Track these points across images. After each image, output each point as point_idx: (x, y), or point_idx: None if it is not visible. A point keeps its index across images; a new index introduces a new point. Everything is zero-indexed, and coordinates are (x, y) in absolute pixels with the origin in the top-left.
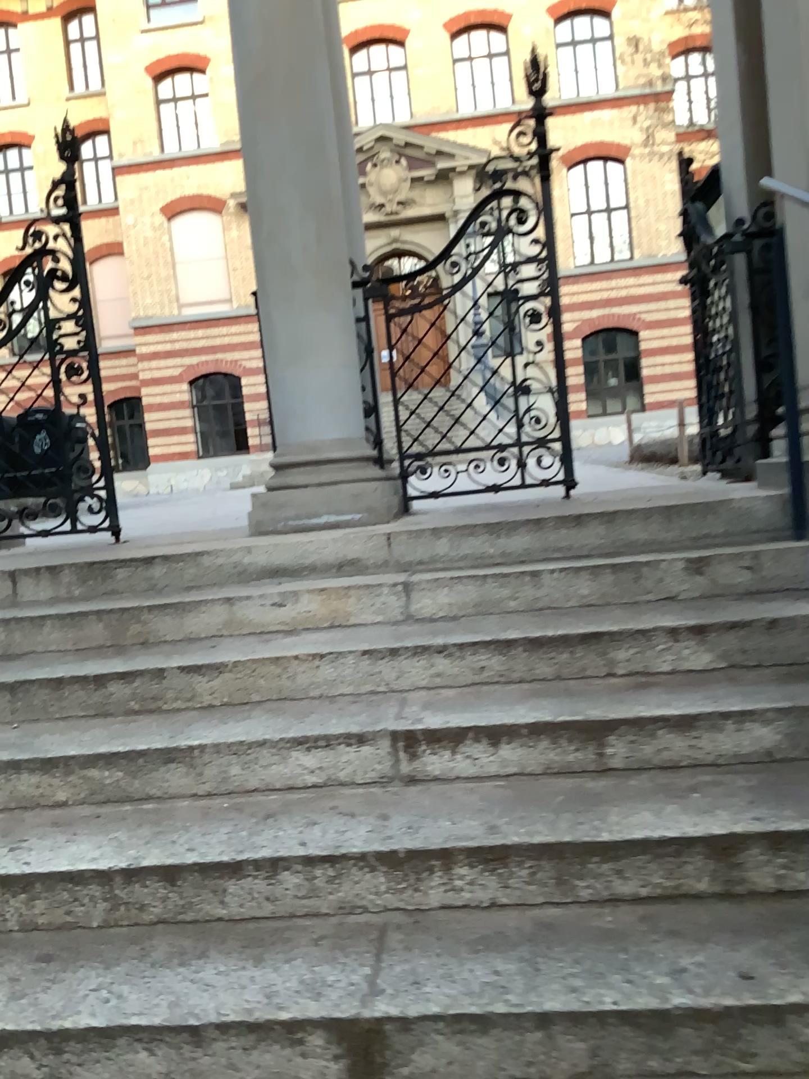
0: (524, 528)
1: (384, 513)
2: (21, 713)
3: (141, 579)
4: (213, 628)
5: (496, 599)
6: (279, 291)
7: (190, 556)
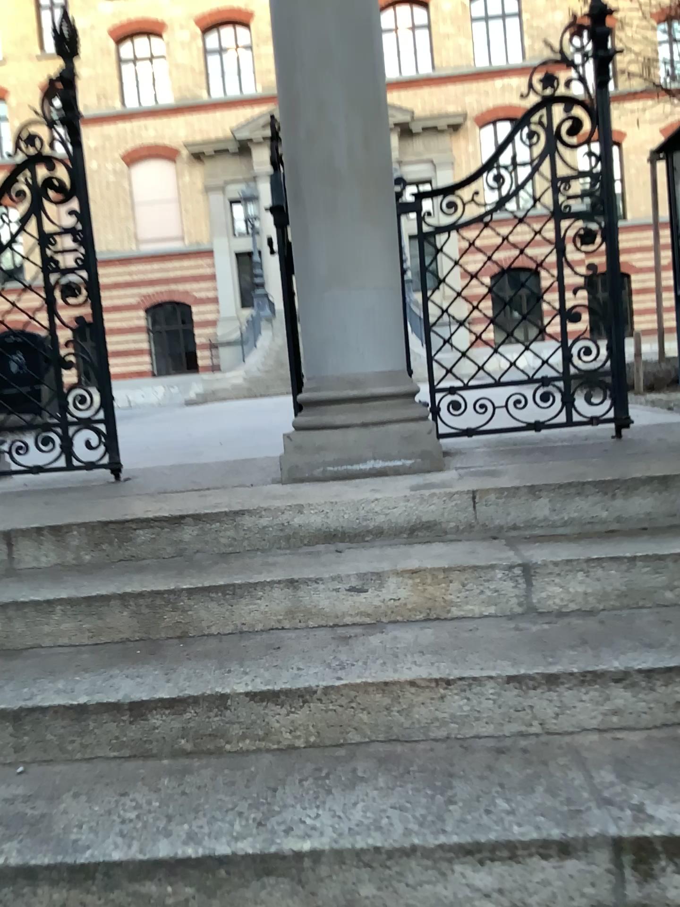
0: (636, 485)
1: (438, 457)
2: (28, 751)
3: (167, 542)
4: (275, 618)
5: (650, 588)
6: (321, 199)
7: (225, 513)
